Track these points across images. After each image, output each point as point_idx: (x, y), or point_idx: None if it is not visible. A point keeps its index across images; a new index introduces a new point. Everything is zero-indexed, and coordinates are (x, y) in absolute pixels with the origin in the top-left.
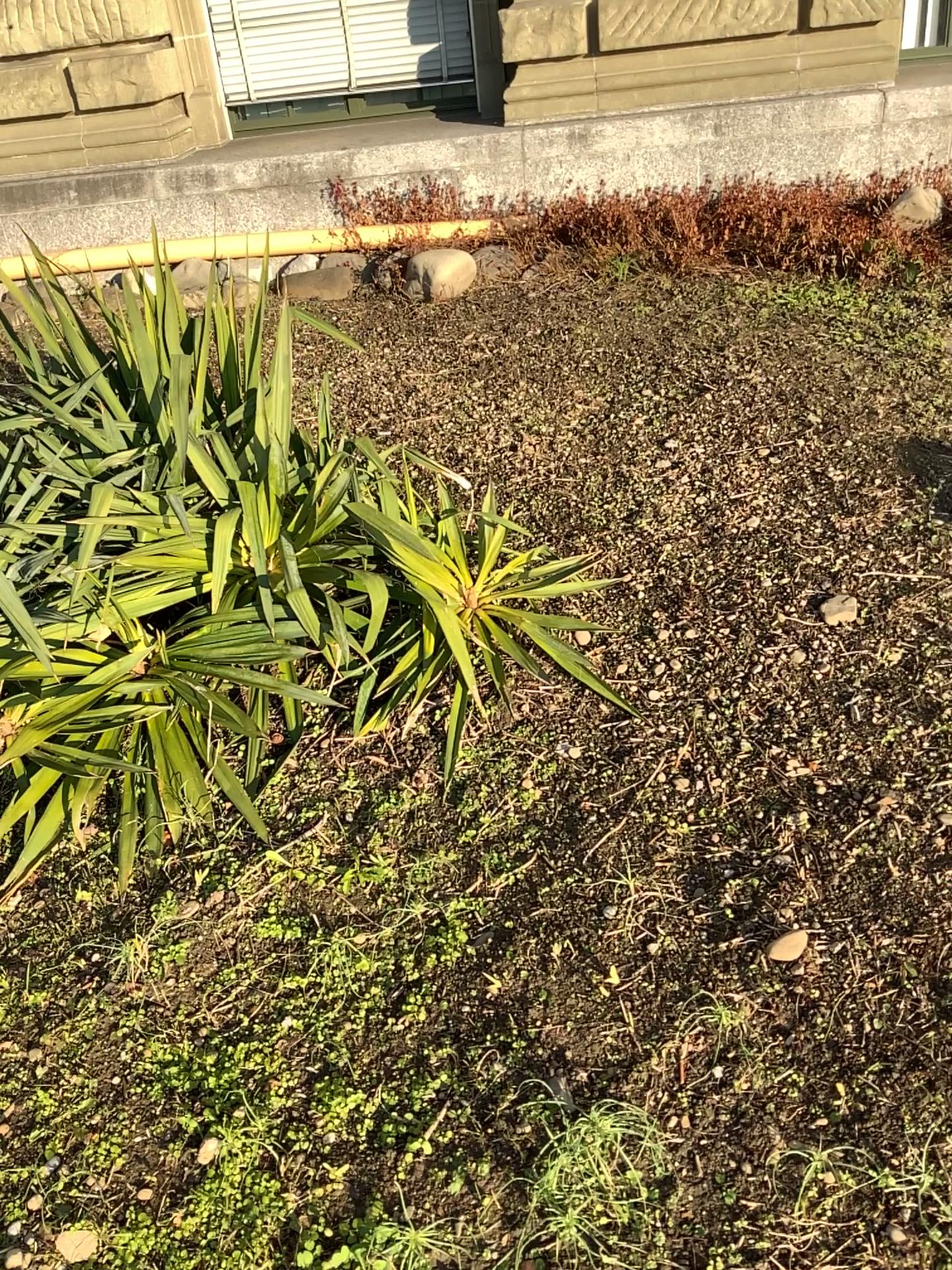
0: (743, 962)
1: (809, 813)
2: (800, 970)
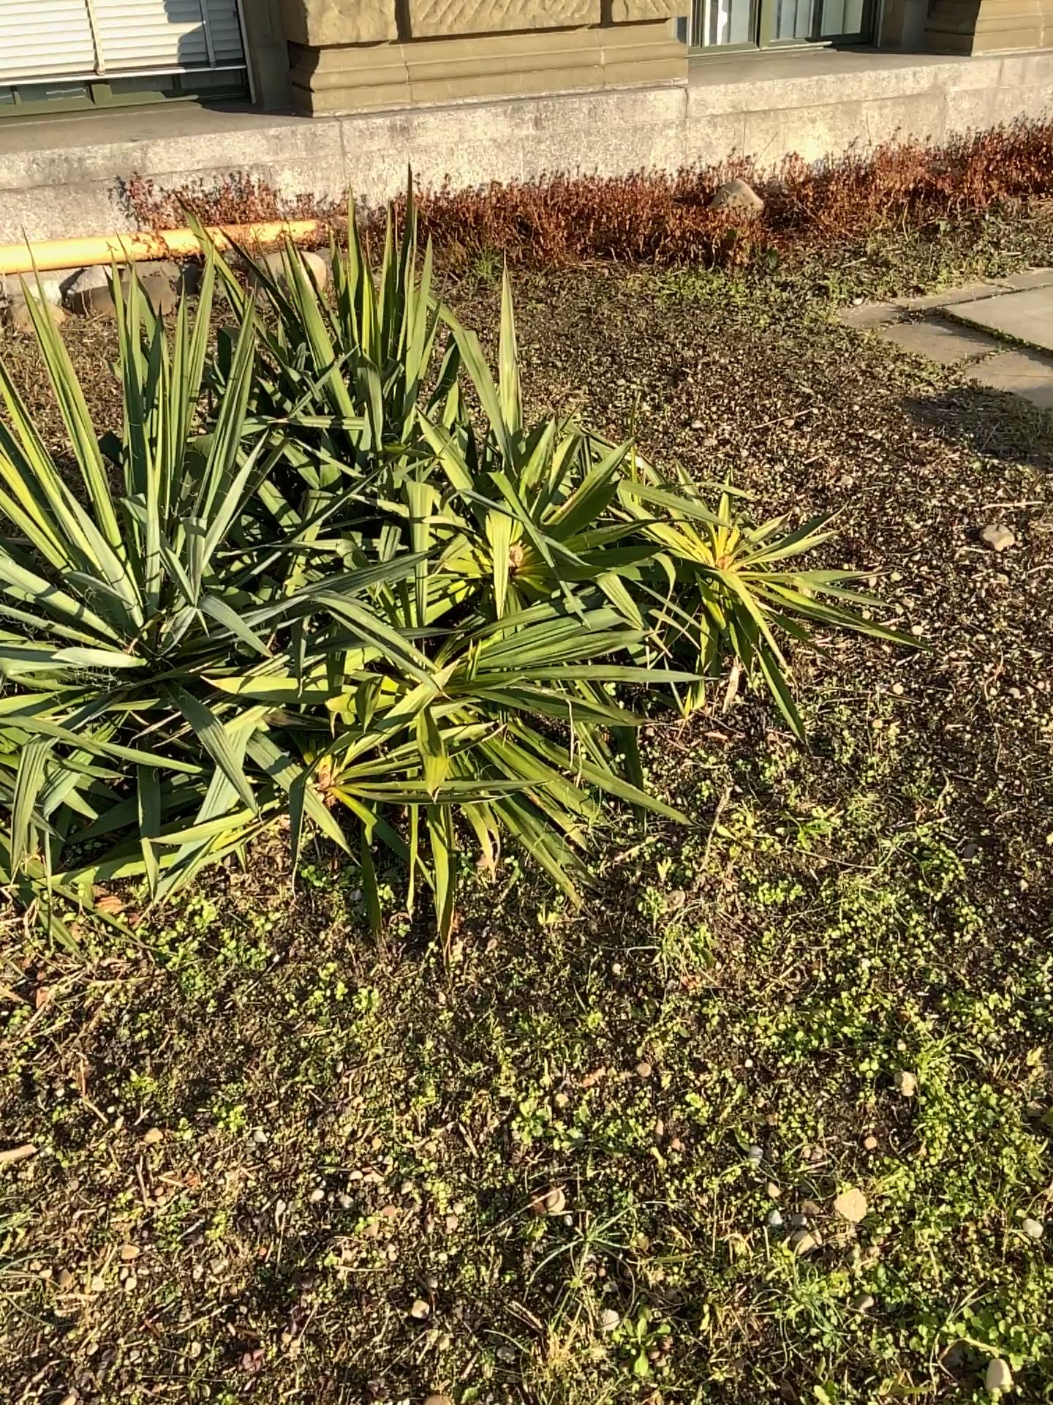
0: None
1: None
2: None
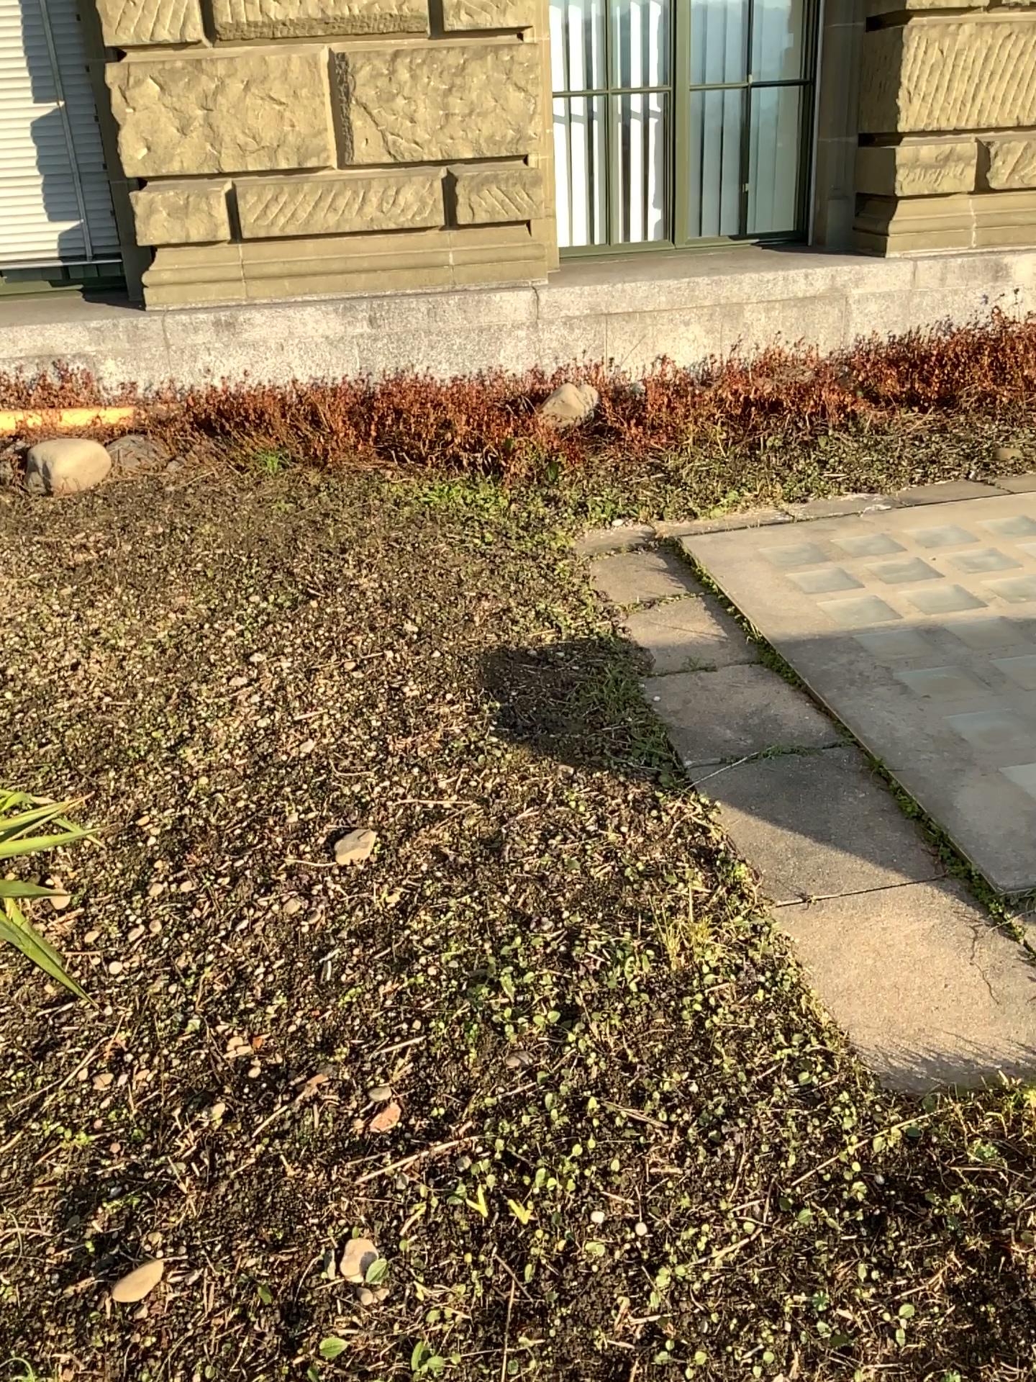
0: (87, 1309)
1: (233, 1102)
2: (147, 1312)
